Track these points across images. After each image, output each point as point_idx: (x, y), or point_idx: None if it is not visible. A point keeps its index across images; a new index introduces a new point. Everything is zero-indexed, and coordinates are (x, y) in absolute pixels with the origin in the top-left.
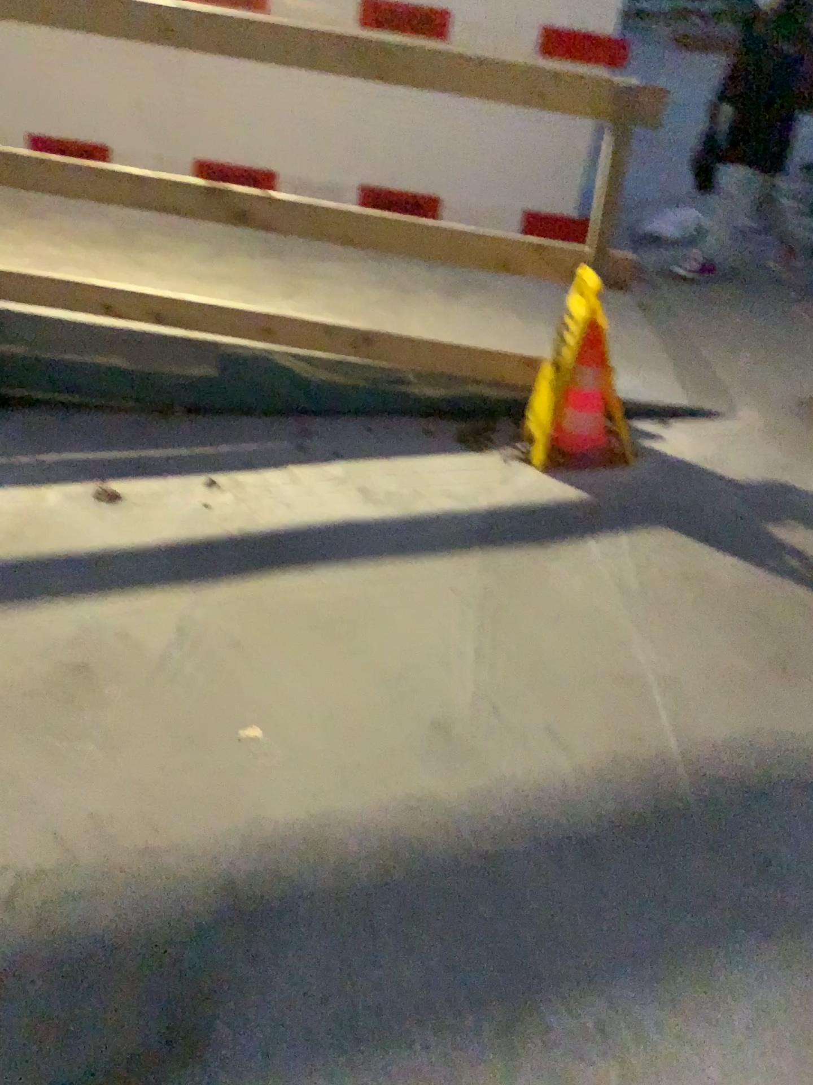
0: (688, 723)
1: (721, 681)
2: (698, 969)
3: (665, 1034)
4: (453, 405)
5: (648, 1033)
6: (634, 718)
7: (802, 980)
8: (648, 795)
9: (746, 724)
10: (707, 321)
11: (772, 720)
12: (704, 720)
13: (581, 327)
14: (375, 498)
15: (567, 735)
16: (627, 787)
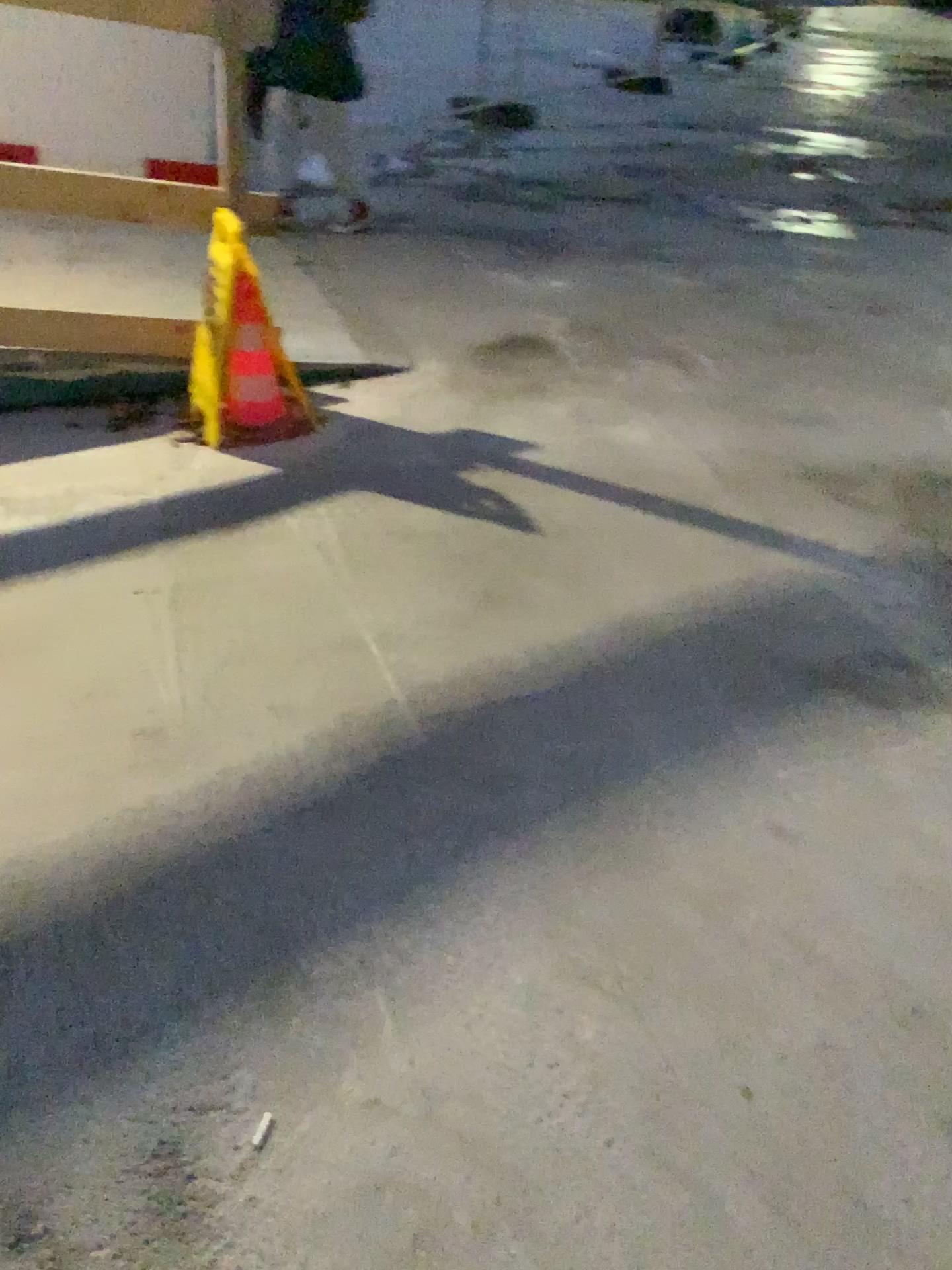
0: (405, 664)
1: (431, 619)
2: (444, 878)
3: (422, 944)
4: (92, 386)
5: (406, 949)
6: (349, 672)
7: (537, 860)
8: (375, 739)
9: (461, 654)
10: (370, 267)
11: (485, 645)
12: (419, 659)
13: (225, 275)
14: (12, 503)
15: (283, 703)
16: (352, 738)
